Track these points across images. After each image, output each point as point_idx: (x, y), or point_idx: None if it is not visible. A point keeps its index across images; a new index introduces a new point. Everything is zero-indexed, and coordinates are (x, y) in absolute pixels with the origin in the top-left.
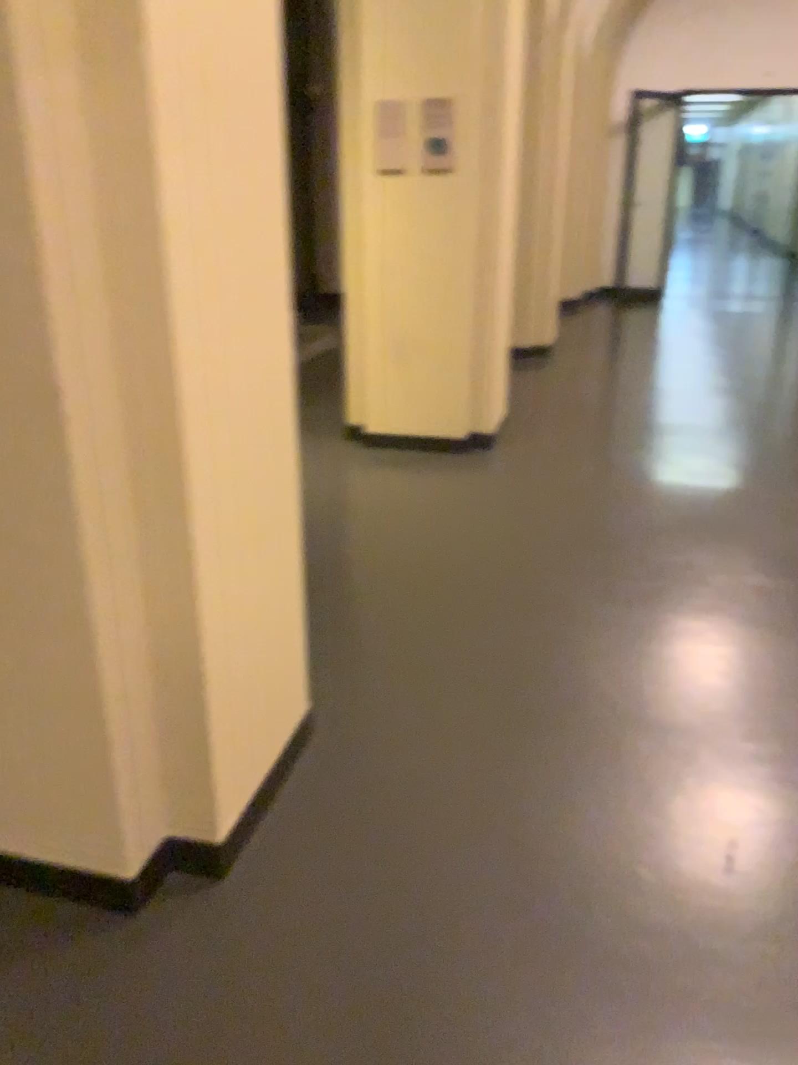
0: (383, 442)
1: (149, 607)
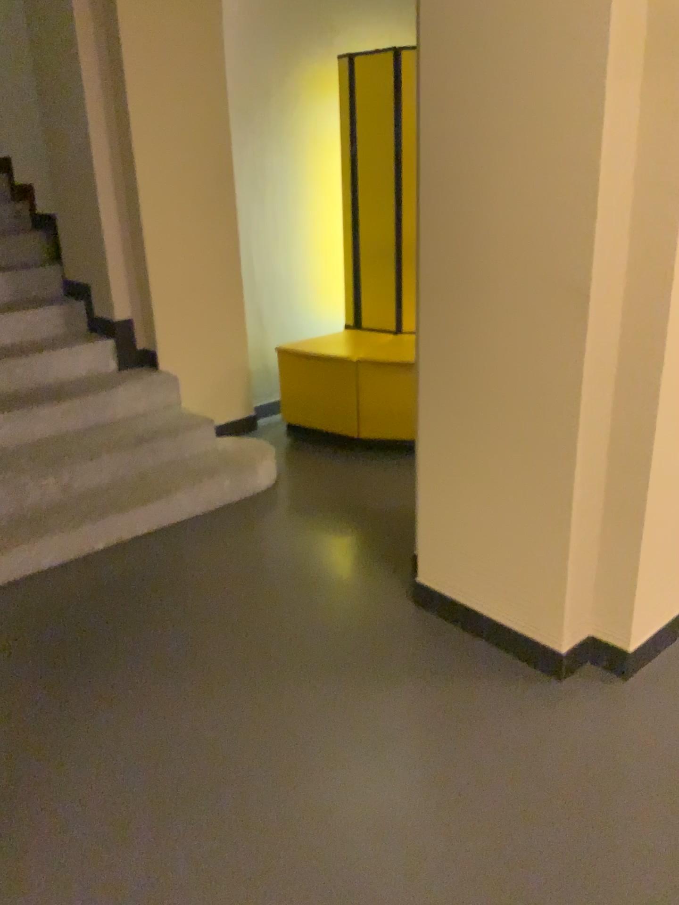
0: None
1: (612, 464)
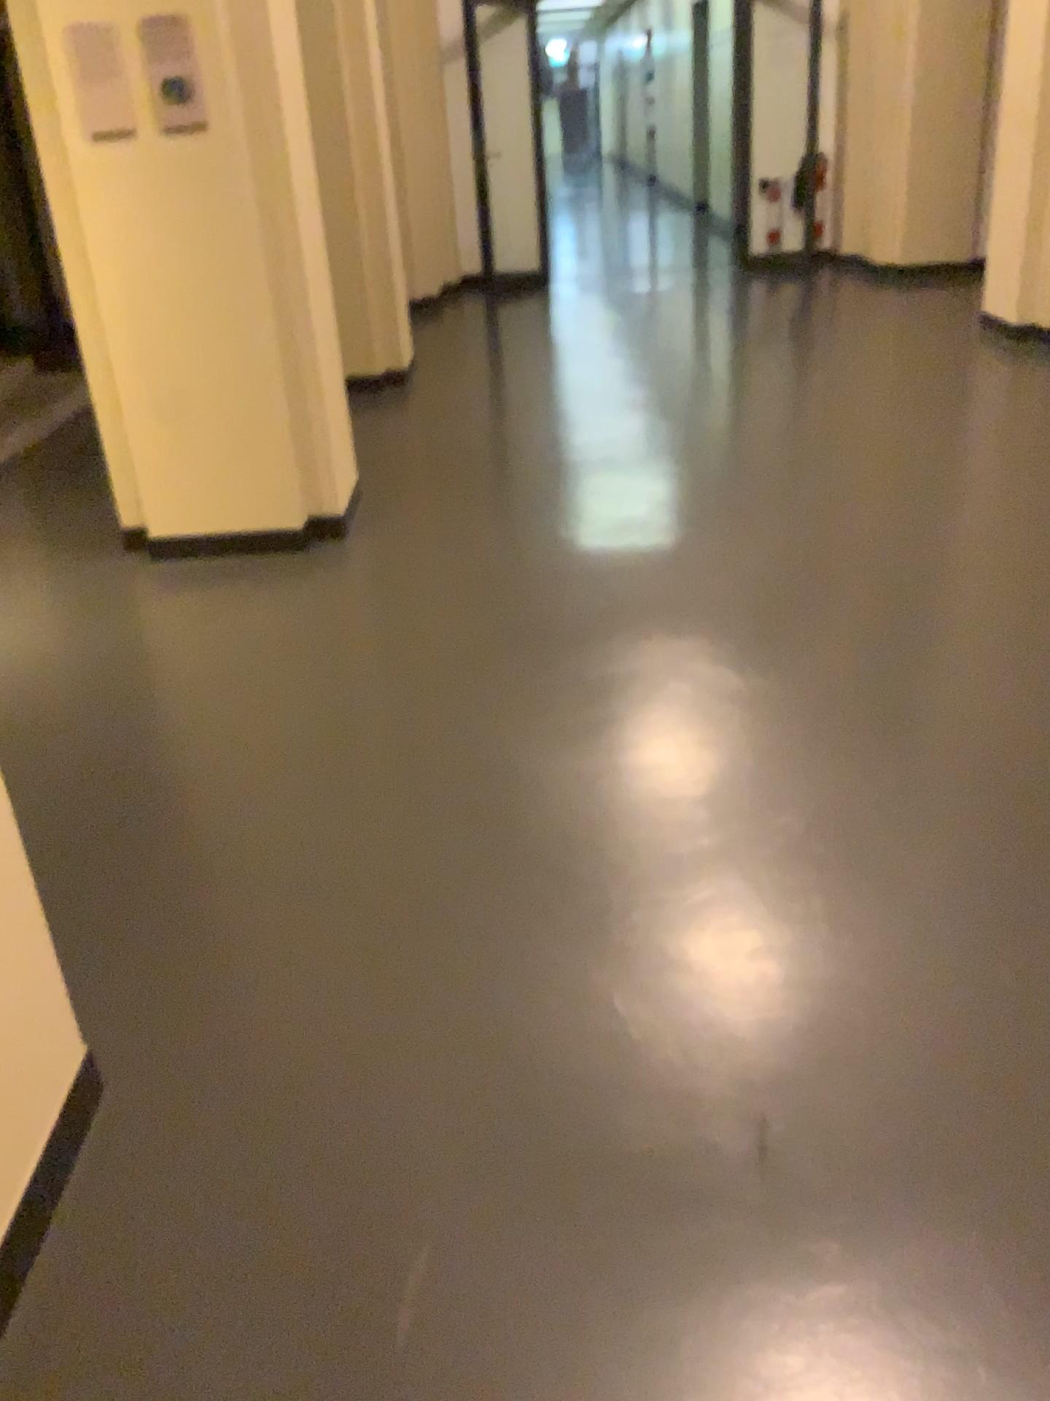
0: (181, 549)
1: None
